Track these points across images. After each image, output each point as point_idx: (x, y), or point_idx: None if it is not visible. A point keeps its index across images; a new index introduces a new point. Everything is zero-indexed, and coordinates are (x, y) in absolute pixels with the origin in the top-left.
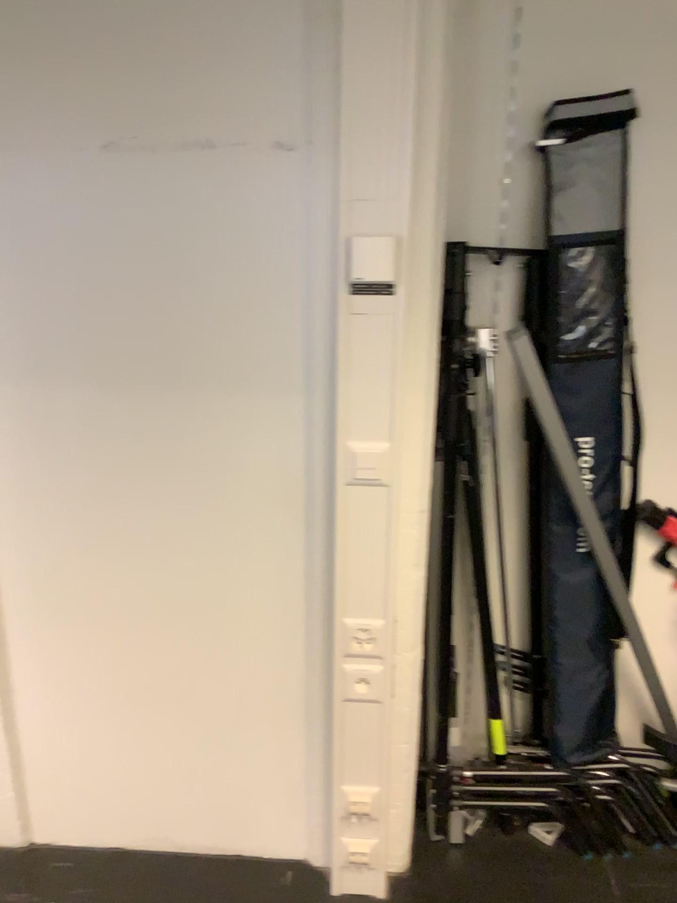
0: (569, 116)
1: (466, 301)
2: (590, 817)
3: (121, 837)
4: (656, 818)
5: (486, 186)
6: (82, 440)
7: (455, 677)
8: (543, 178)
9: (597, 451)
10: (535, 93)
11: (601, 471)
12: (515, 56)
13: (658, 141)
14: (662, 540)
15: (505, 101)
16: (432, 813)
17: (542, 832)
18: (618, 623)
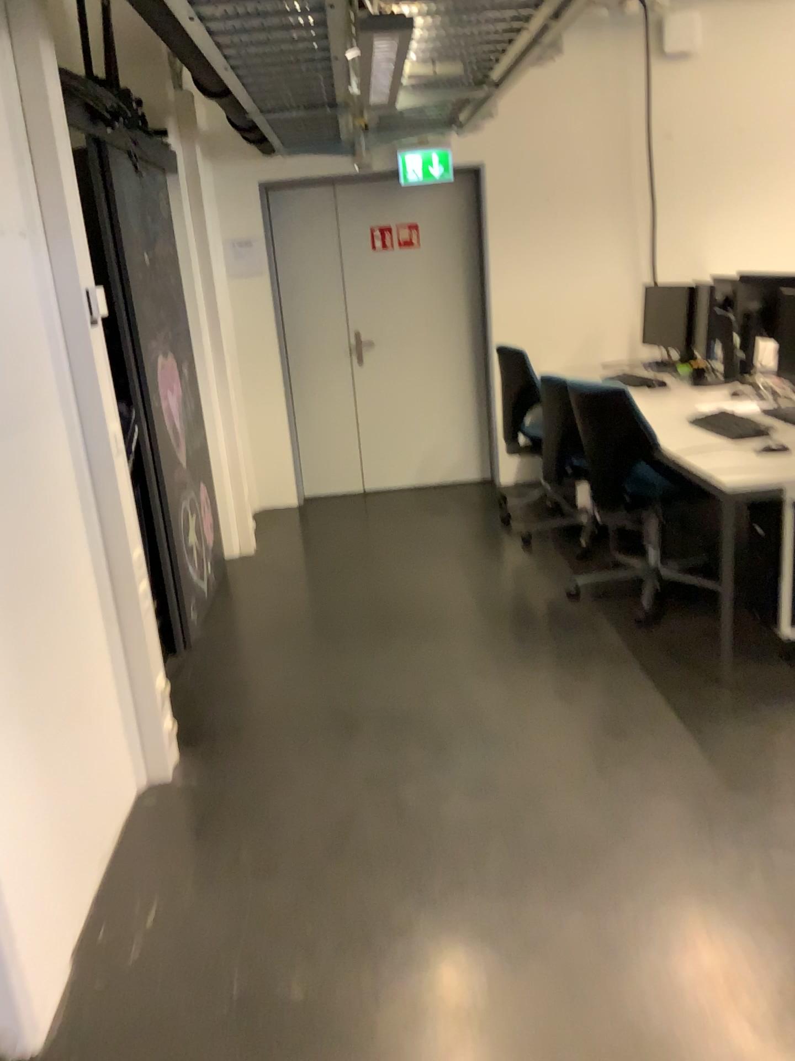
0: None
1: None
2: None
3: (93, 881)
4: None
5: None
6: (8, 492)
7: None
8: None
9: None
10: None
11: None
12: None
13: None
14: None
15: None
16: None
17: None
18: None
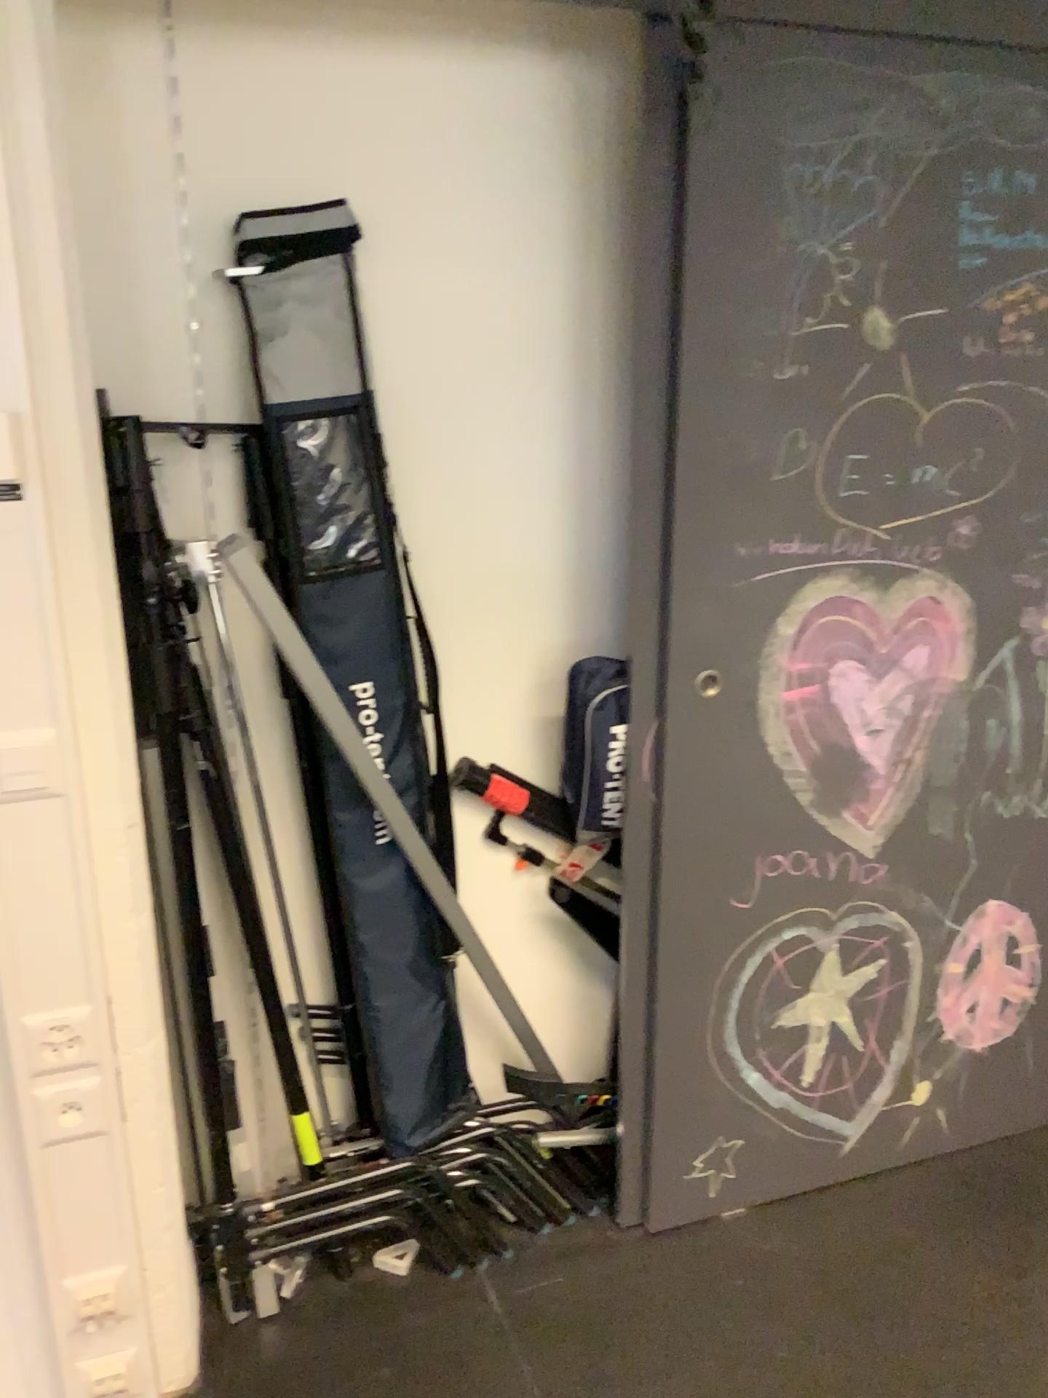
0: (268, 233)
1: (163, 503)
2: (454, 1217)
3: None
4: (539, 1191)
5: (166, 333)
6: None
7: (236, 1069)
8: (247, 320)
9: (380, 699)
10: (217, 199)
11: (390, 728)
12: (179, 146)
13: (399, 268)
14: (493, 810)
15: (174, 210)
16: (226, 1285)
17: (392, 1260)
18: (446, 934)
